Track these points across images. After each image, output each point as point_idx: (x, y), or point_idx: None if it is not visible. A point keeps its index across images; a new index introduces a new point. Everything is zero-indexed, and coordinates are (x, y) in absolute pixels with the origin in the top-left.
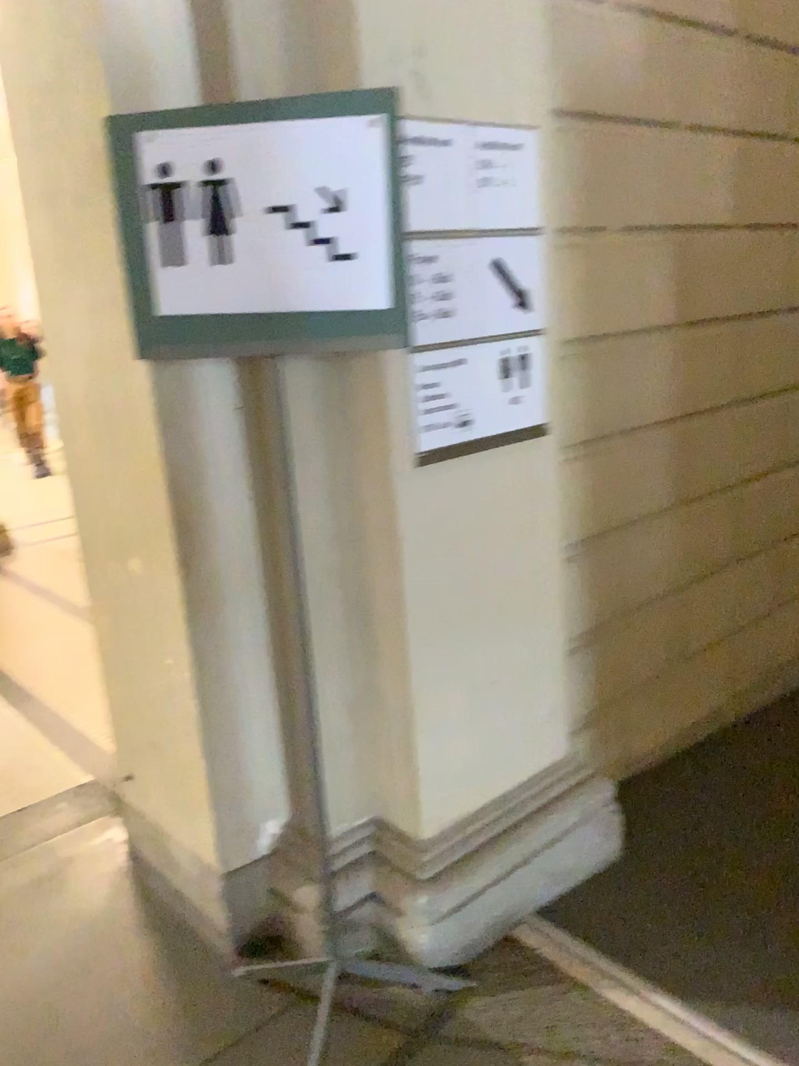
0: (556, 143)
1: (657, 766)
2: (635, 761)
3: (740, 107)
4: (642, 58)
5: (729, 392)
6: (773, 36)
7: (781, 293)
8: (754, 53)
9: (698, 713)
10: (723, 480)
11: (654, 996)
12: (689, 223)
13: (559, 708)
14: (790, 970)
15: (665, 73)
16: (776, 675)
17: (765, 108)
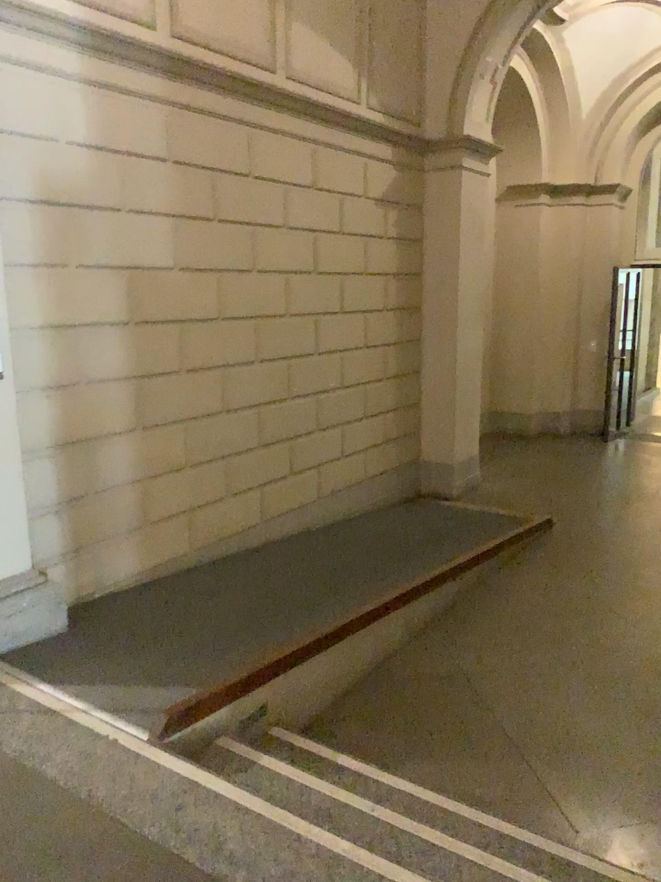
0: (16, 219)
1: (125, 589)
2: (109, 586)
3: (172, 201)
4: (90, 173)
5: (175, 364)
6: (197, 163)
7: (217, 308)
8: (183, 172)
9: (162, 559)
10: (173, 416)
11: (36, 684)
12: (135, 265)
13: (24, 540)
14: (122, 669)
15: (109, 182)
16: (231, 540)
17: (194, 202)
